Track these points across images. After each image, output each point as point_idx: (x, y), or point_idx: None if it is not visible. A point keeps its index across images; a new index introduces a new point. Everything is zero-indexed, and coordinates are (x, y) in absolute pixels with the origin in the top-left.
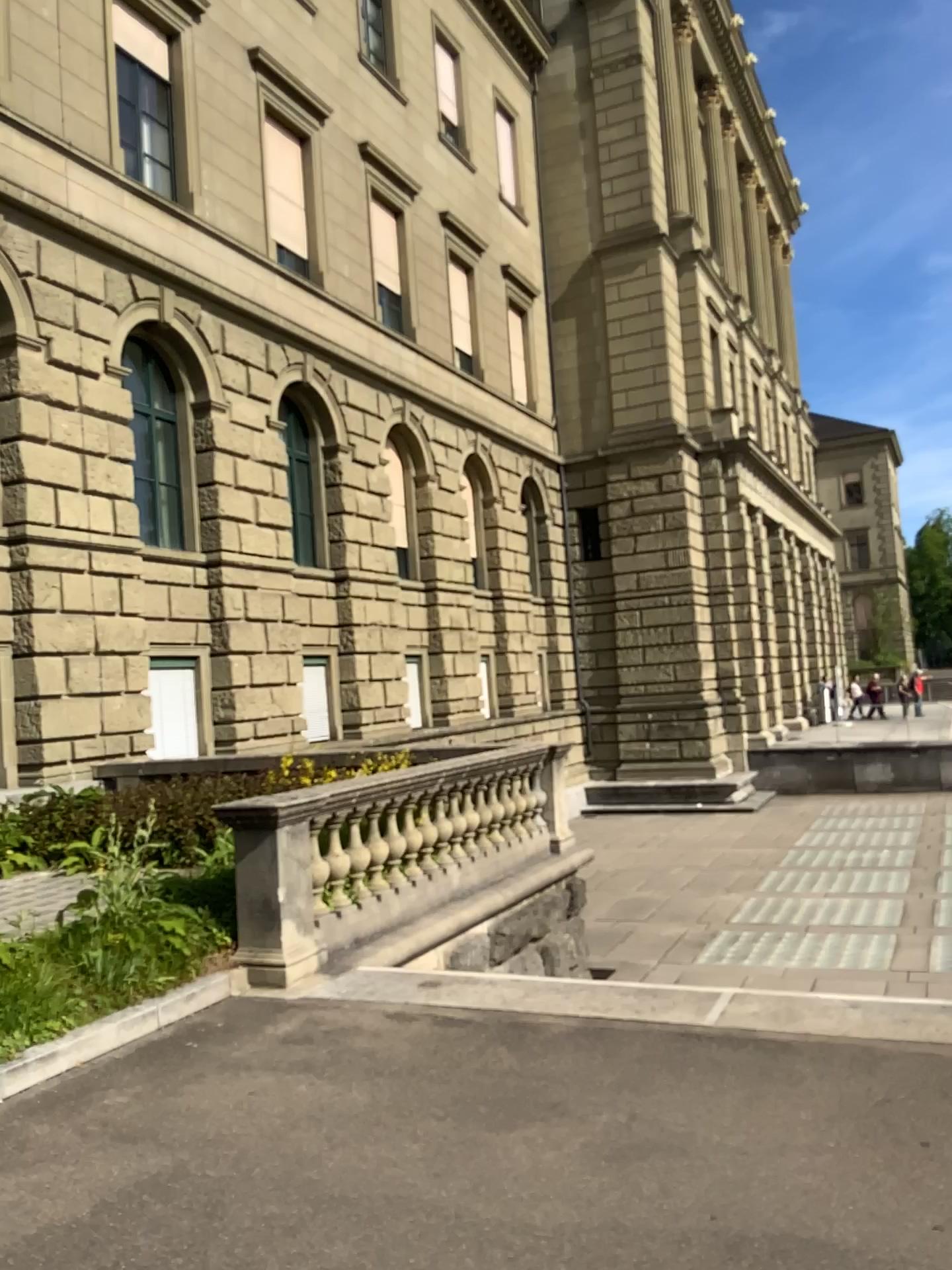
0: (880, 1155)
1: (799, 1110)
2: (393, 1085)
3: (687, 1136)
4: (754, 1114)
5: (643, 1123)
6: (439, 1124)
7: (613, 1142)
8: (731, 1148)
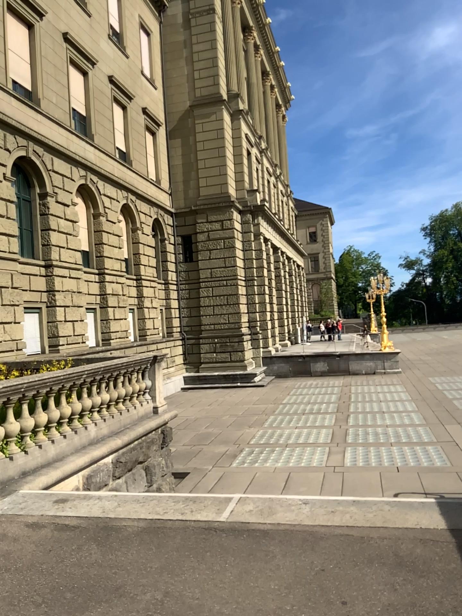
0: (314, 611)
1: (267, 580)
2: (11, 577)
3: (195, 607)
4: (240, 585)
5: (169, 598)
6: (32, 609)
7: (146, 615)
8: (222, 614)
